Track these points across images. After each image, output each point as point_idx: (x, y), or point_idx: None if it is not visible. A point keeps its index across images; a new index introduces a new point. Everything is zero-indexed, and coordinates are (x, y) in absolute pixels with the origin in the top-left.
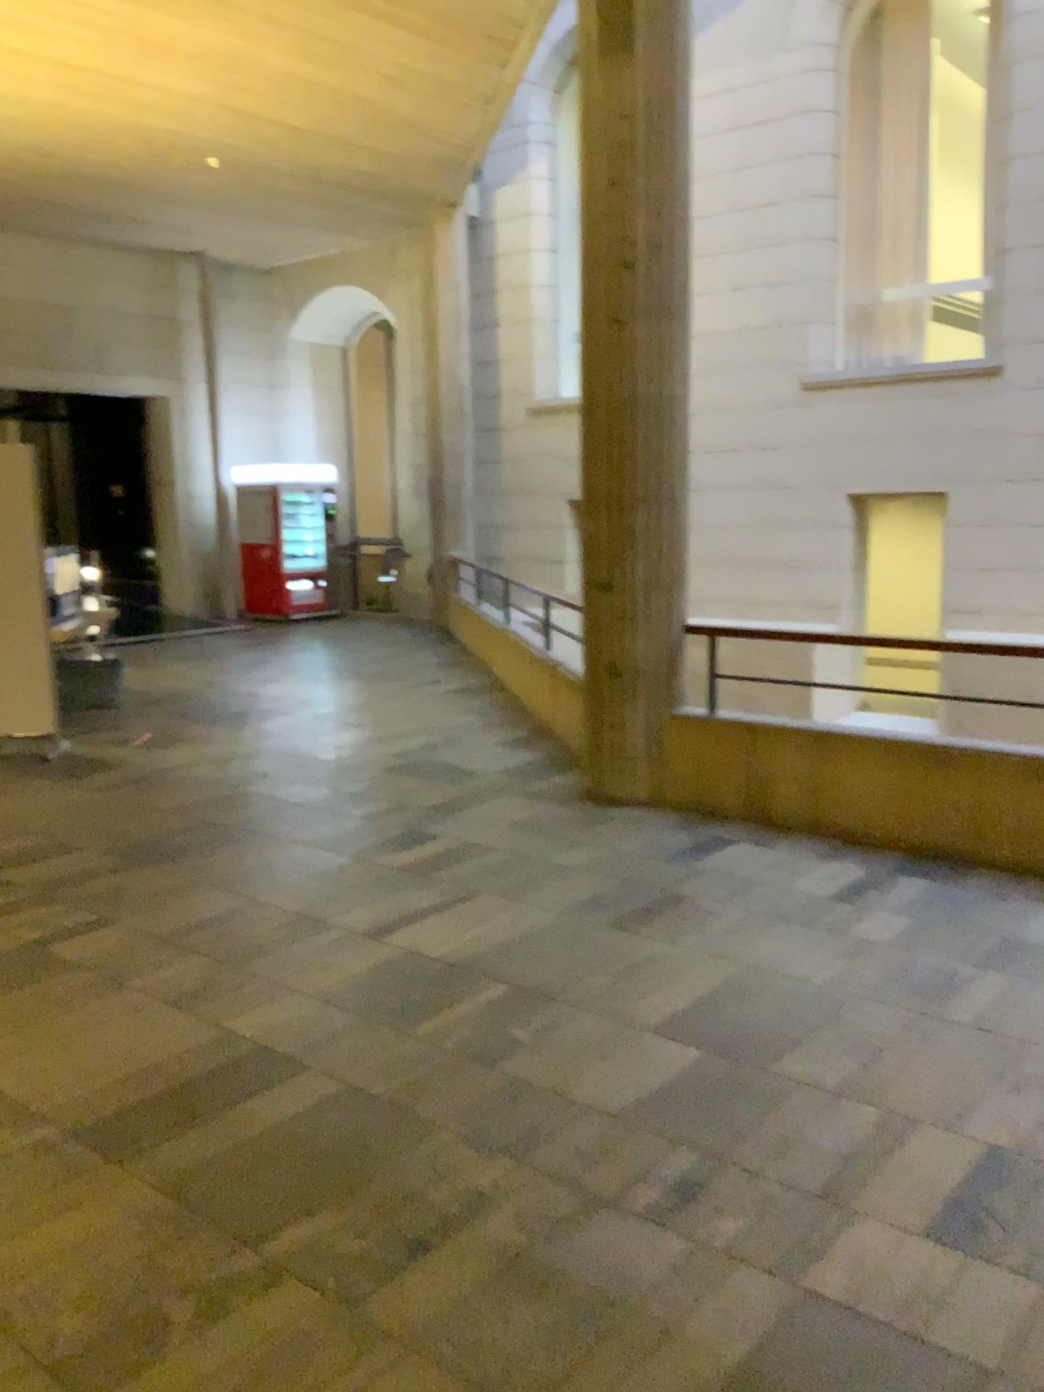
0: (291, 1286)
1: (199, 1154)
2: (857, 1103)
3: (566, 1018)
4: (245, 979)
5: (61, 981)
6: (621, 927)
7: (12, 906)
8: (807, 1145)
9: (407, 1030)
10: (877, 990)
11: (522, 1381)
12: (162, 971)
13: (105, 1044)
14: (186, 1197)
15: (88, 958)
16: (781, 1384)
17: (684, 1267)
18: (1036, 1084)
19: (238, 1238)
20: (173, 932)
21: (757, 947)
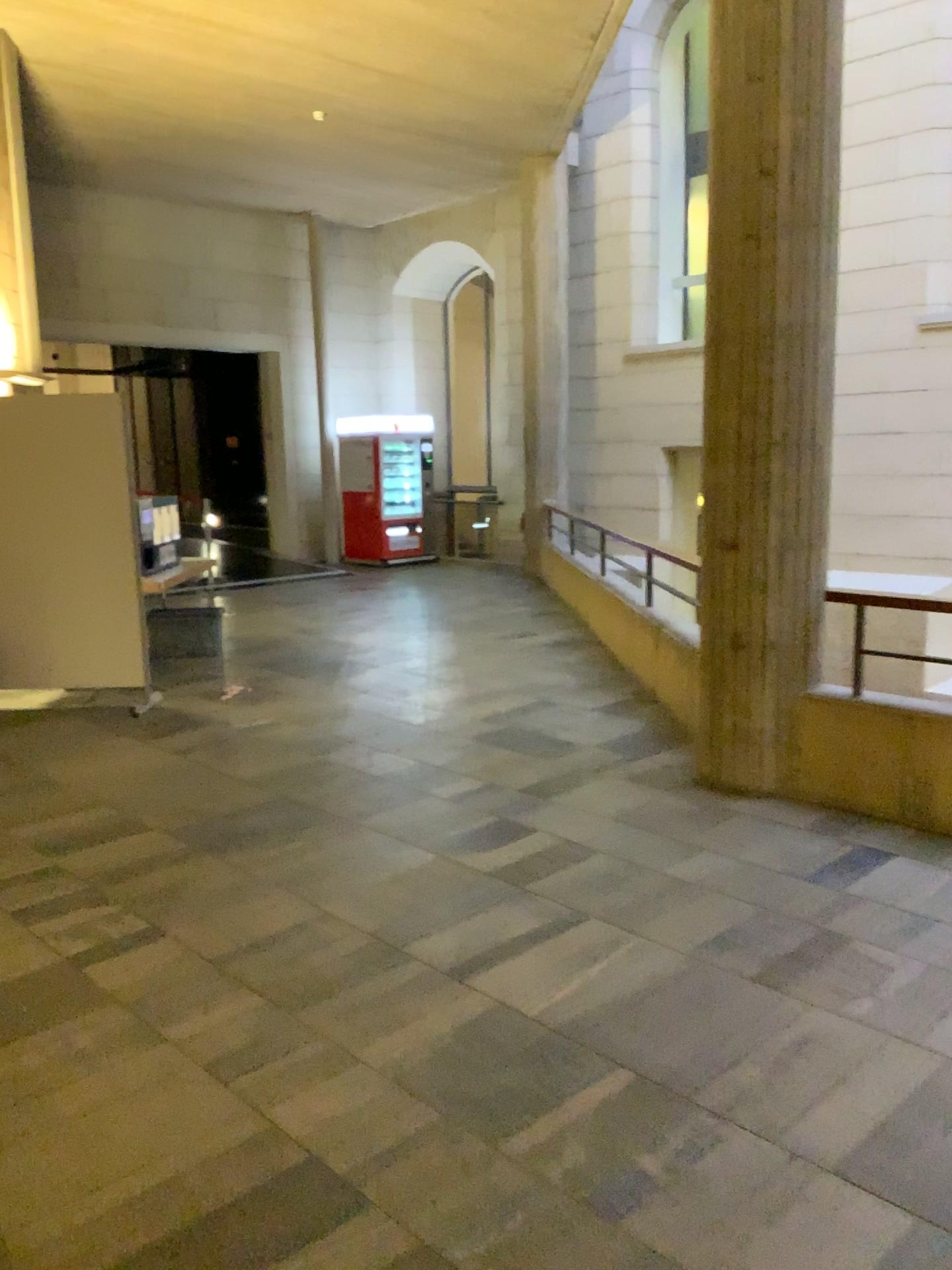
0: None
1: None
2: None
3: (713, 1141)
4: (301, 1042)
5: (86, 1030)
6: (768, 983)
7: (55, 911)
8: None
9: (501, 1147)
10: None
11: None
12: (205, 1021)
13: (119, 1140)
14: None
15: (122, 994)
16: None
17: None
18: None
19: None
20: (226, 959)
21: None
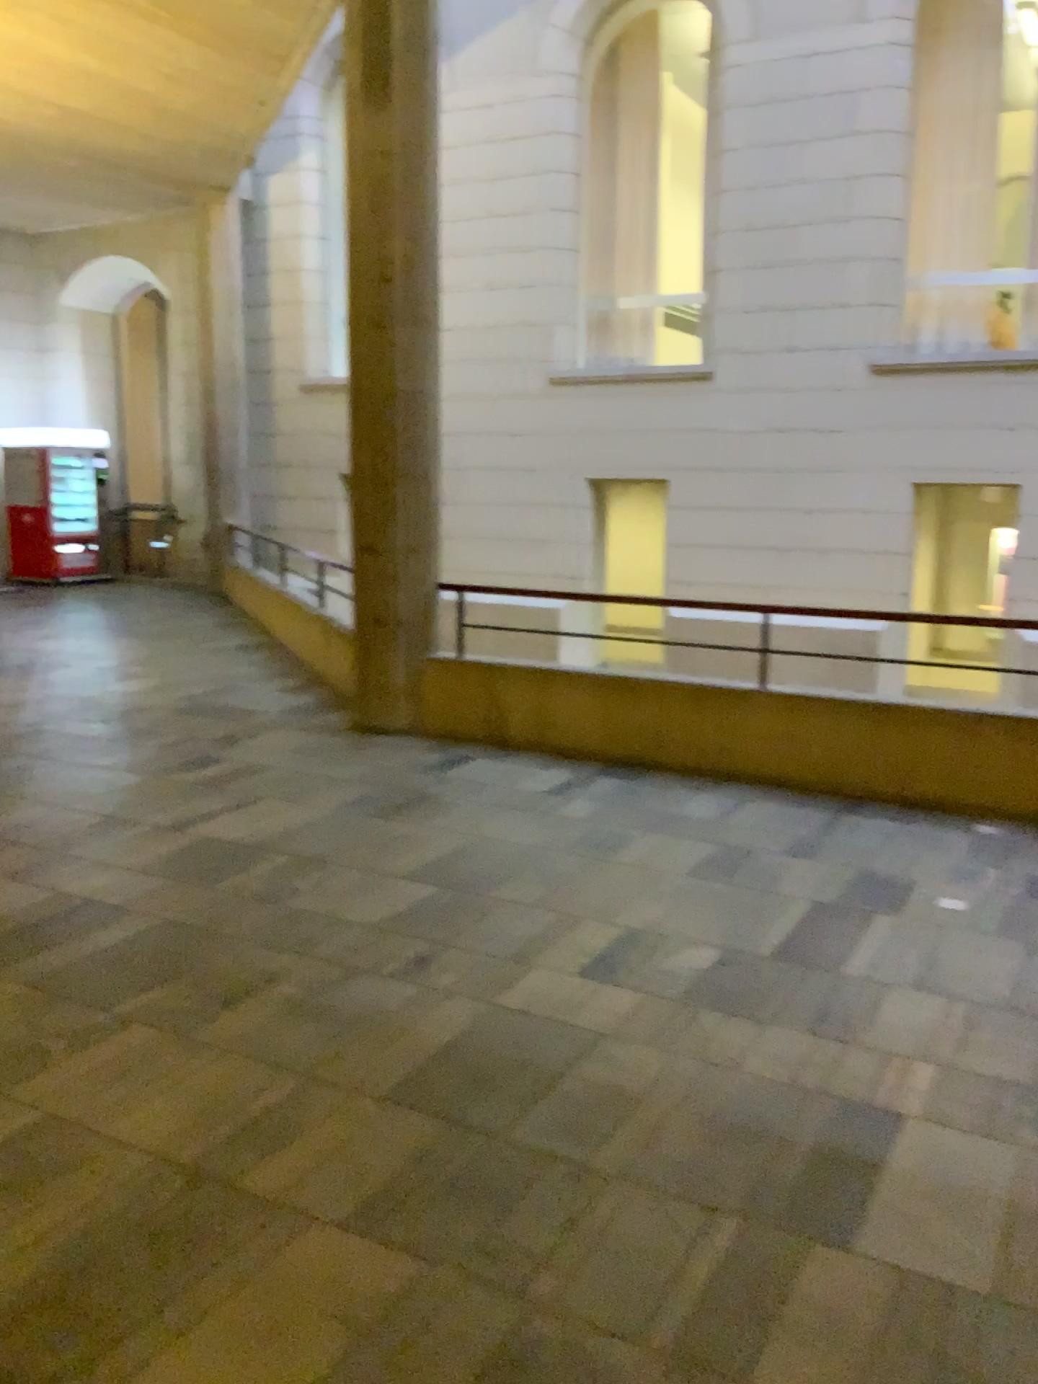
0: (138, 1025)
1: (54, 961)
2: (544, 911)
3: (335, 873)
4: (70, 857)
5: None
6: (379, 816)
7: None
8: (507, 935)
9: (210, 885)
10: (569, 847)
11: (306, 1058)
12: None
13: None
14: (50, 984)
15: None
16: (474, 1048)
17: (416, 998)
18: (669, 897)
19: (94, 1003)
20: None
21: (484, 824)
